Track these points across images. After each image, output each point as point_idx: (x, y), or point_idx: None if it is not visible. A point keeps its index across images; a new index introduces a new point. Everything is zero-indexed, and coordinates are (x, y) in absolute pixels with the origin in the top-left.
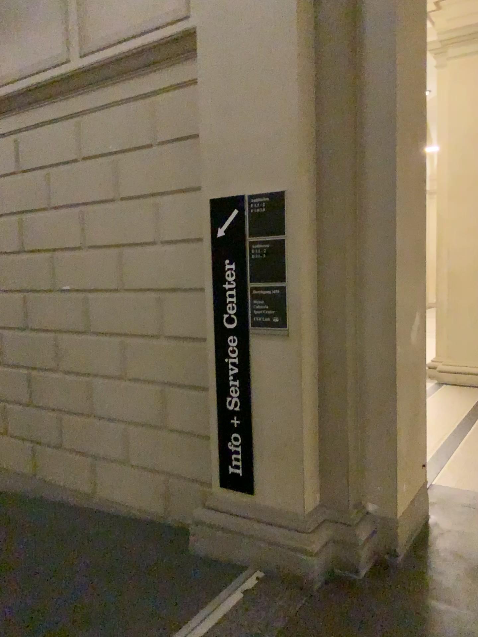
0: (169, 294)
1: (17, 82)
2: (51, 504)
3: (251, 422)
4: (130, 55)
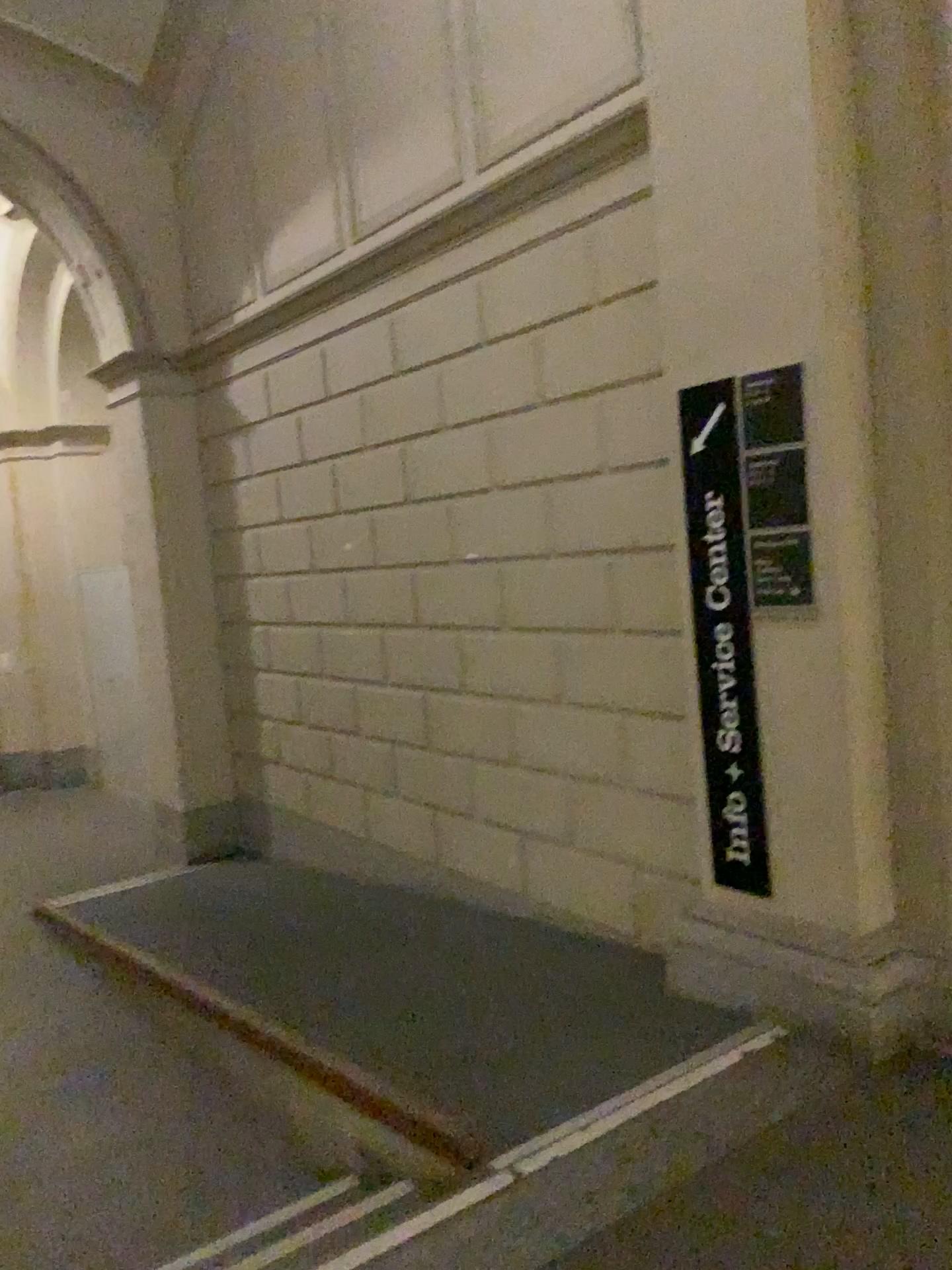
0: (627, 557)
1: (387, 227)
2: (462, 909)
3: (760, 770)
4: (551, 160)
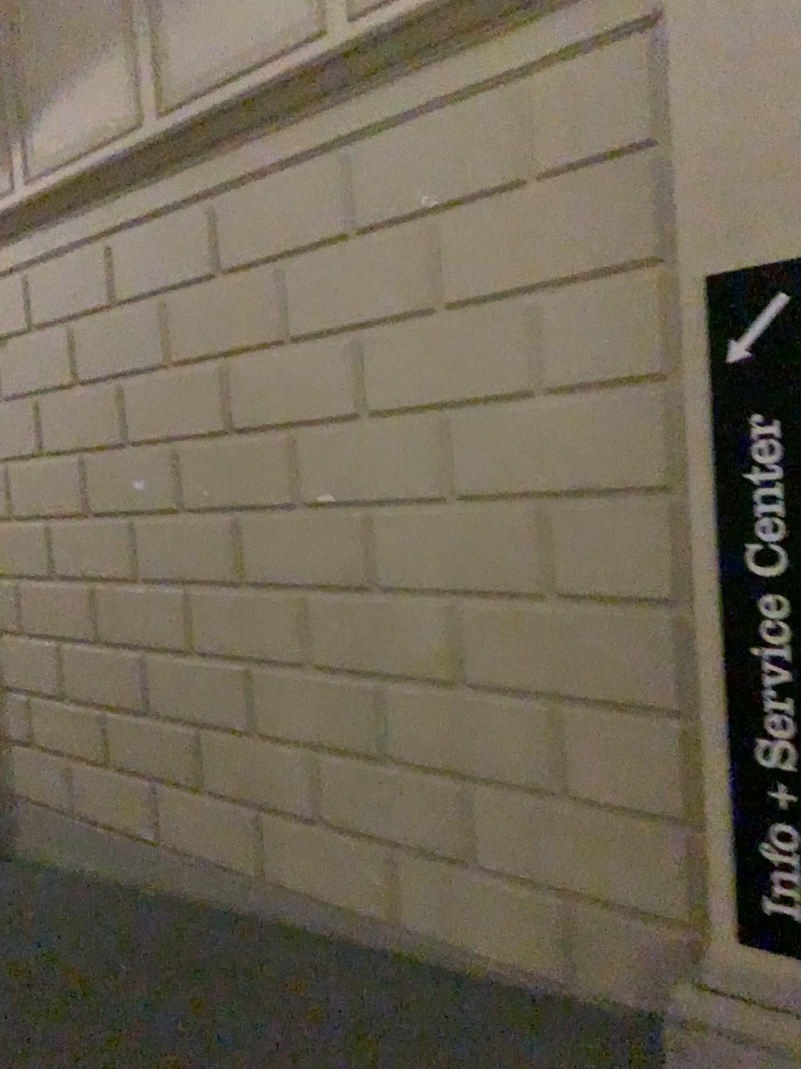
0: (572, 504)
1: (209, 94)
2: (302, 938)
3: None
4: None
